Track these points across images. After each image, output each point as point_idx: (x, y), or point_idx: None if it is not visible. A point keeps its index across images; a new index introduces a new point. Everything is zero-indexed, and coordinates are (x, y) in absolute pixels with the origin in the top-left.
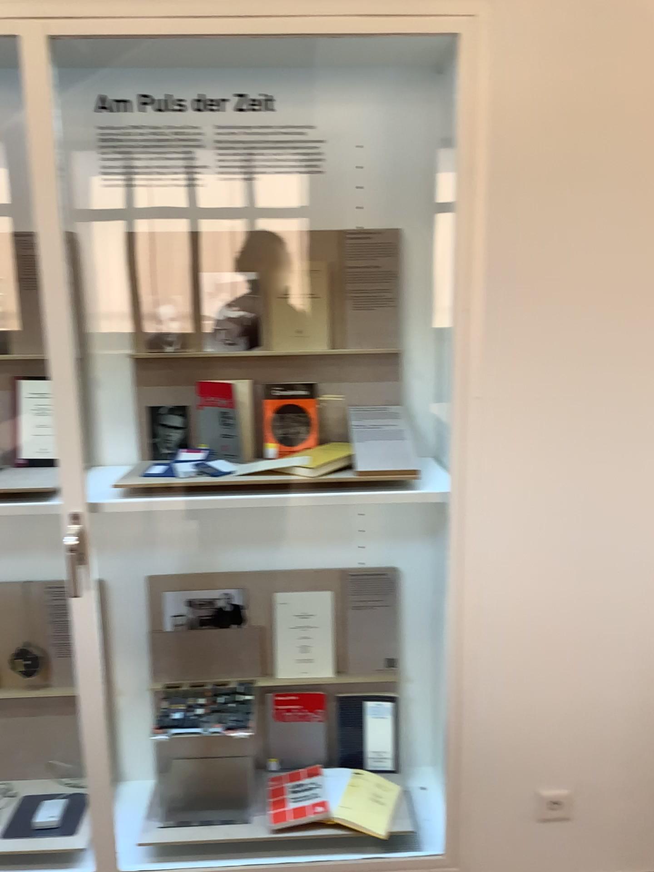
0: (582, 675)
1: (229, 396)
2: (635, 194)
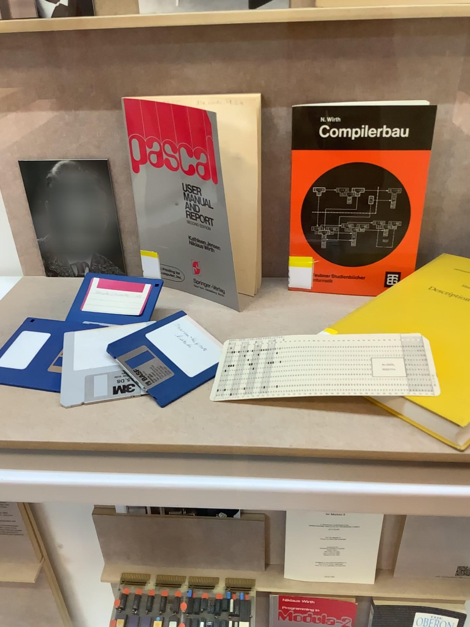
0: None
1: (208, 142)
2: None
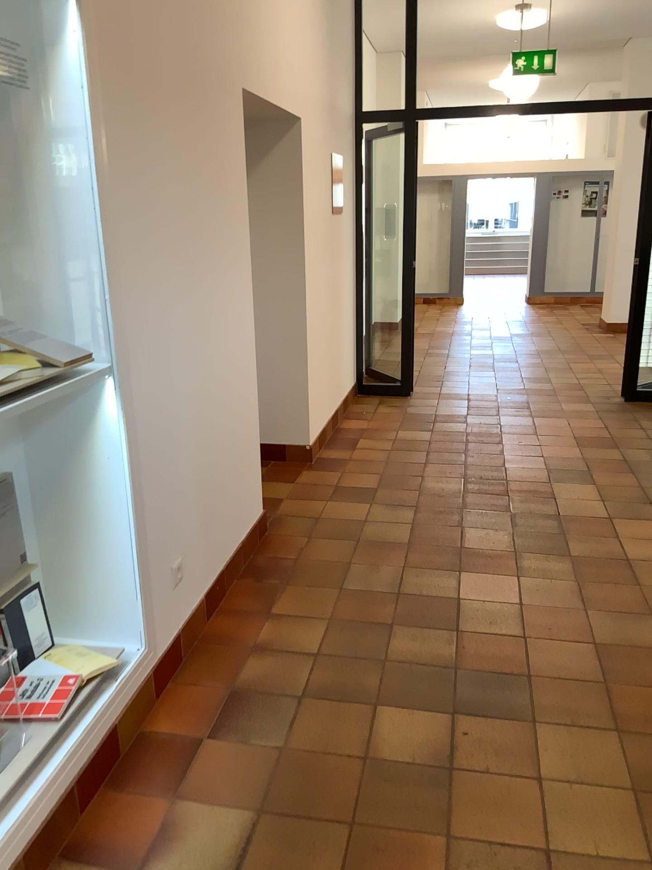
0: (172, 477)
1: None
2: (153, 140)
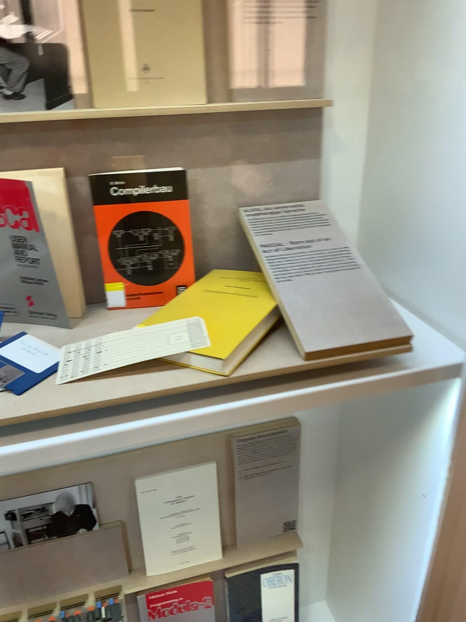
0: None
1: (27, 204)
2: None
